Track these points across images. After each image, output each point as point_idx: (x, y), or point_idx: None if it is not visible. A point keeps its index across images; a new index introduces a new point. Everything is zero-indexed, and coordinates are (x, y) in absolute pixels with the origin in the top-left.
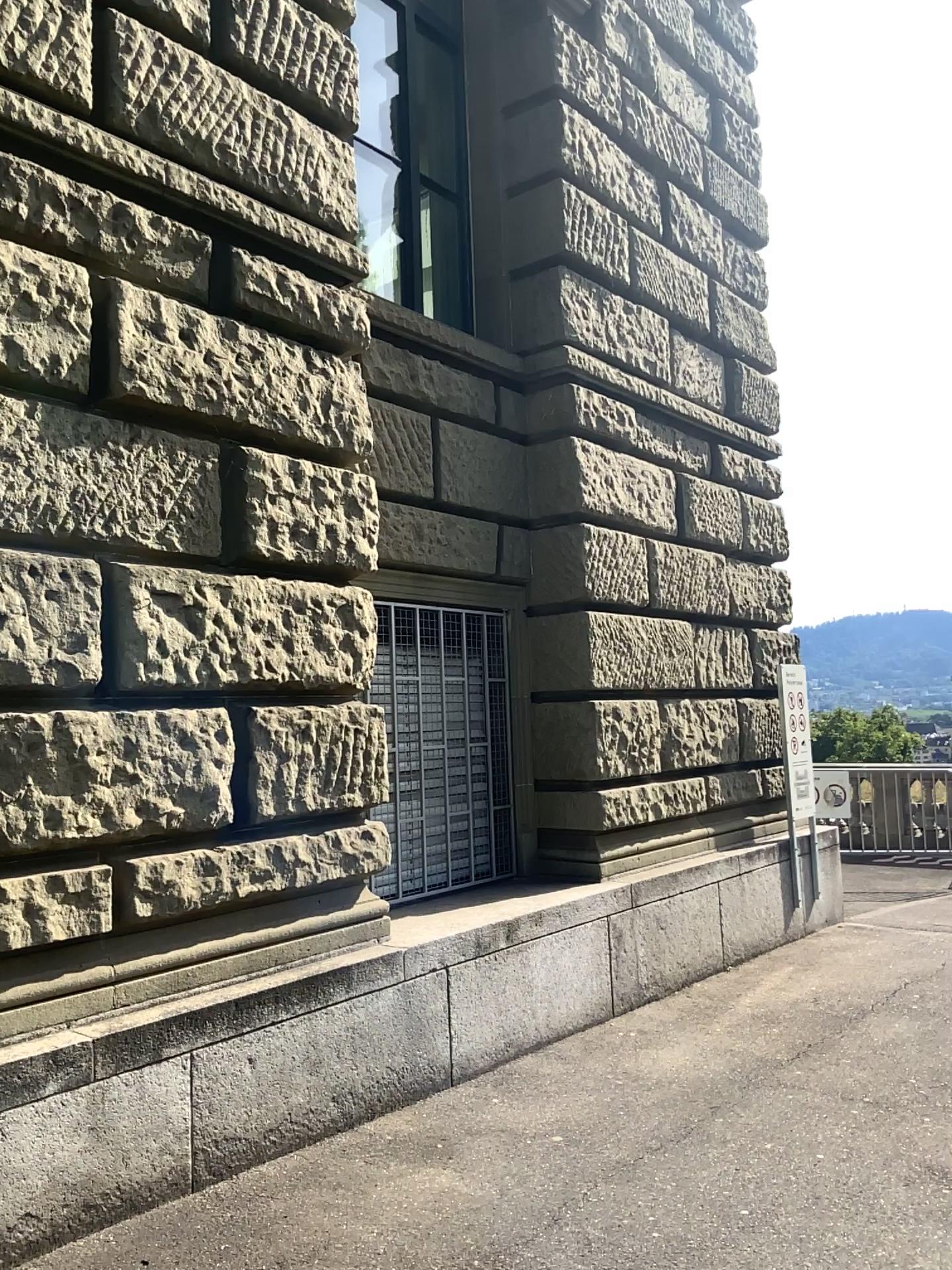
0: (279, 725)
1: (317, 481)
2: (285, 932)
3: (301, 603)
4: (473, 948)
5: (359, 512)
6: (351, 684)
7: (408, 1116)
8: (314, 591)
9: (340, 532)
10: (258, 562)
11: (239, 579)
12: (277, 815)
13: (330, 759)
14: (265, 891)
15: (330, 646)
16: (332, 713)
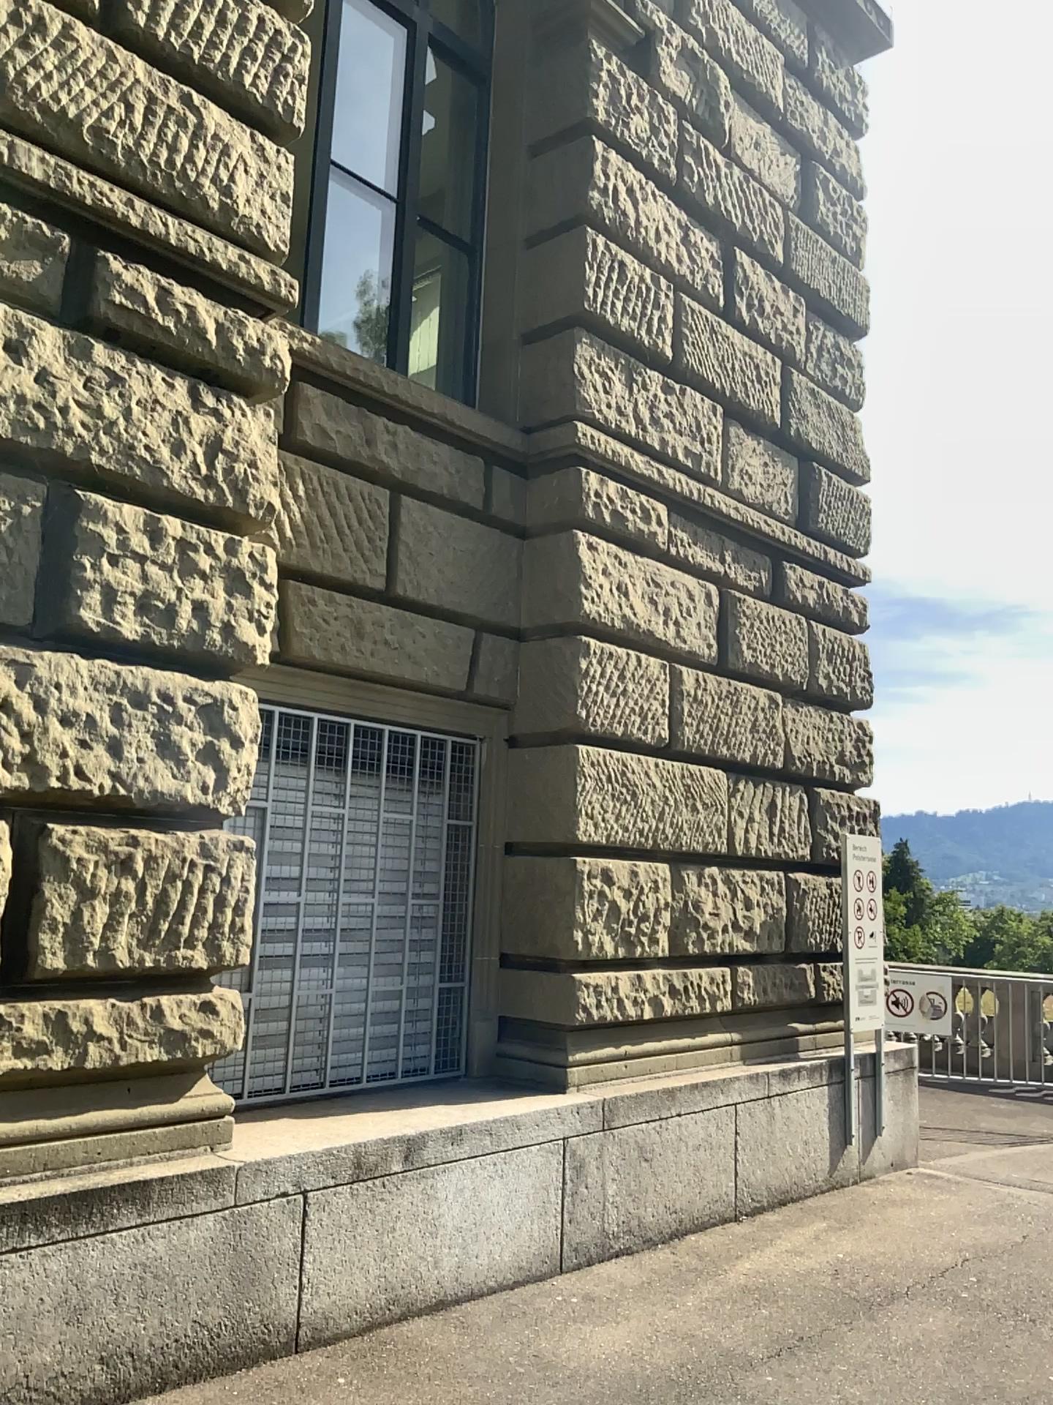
0: (85, 851)
1: (181, 544)
2: (61, 1127)
3: (138, 696)
4: (348, 1168)
5: (243, 590)
6: (204, 806)
7: (209, 1396)
8: (161, 682)
9: (210, 611)
10: (80, 638)
11: (48, 657)
12: (66, 969)
13: (160, 901)
14: (34, 1069)
15: (179, 755)
16: (170, 841)
